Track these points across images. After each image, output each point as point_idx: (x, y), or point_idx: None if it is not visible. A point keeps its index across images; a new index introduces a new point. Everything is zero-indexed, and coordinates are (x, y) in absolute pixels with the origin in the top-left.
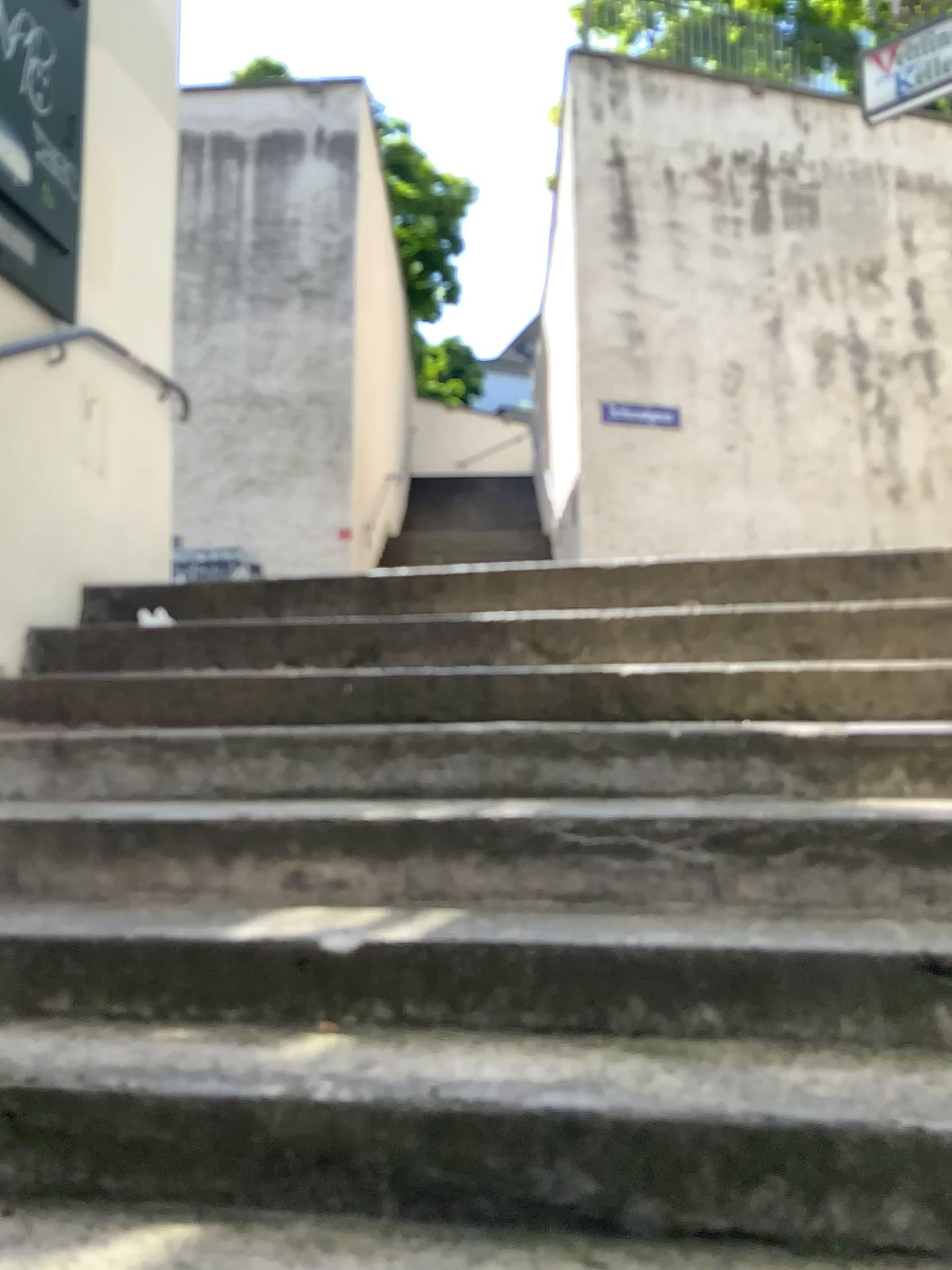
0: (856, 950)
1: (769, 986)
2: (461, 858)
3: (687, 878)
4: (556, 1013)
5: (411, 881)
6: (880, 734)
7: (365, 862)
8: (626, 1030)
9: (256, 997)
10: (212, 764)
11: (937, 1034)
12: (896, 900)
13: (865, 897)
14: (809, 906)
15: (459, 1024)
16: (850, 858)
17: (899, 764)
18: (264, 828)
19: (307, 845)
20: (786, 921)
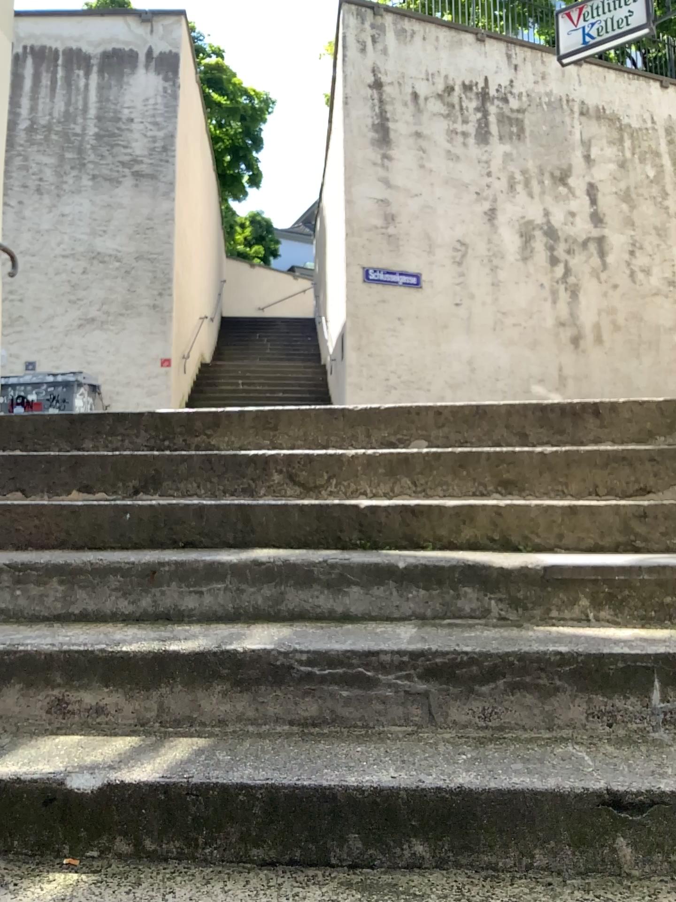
0: (549, 785)
1: (473, 818)
2: (209, 685)
3: (405, 705)
4: (282, 848)
5: (164, 707)
6: (569, 565)
7: (124, 688)
8: (344, 867)
9: (4, 834)
10: (0, 589)
11: (620, 867)
12: (583, 726)
13: (556, 724)
14: (509, 731)
15: (192, 861)
16: (544, 685)
17: (585, 593)
18: (34, 656)
19: (72, 671)
20: (489, 747)
